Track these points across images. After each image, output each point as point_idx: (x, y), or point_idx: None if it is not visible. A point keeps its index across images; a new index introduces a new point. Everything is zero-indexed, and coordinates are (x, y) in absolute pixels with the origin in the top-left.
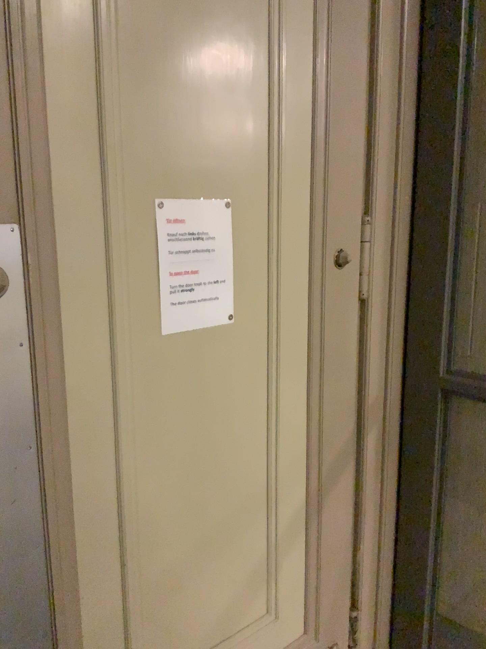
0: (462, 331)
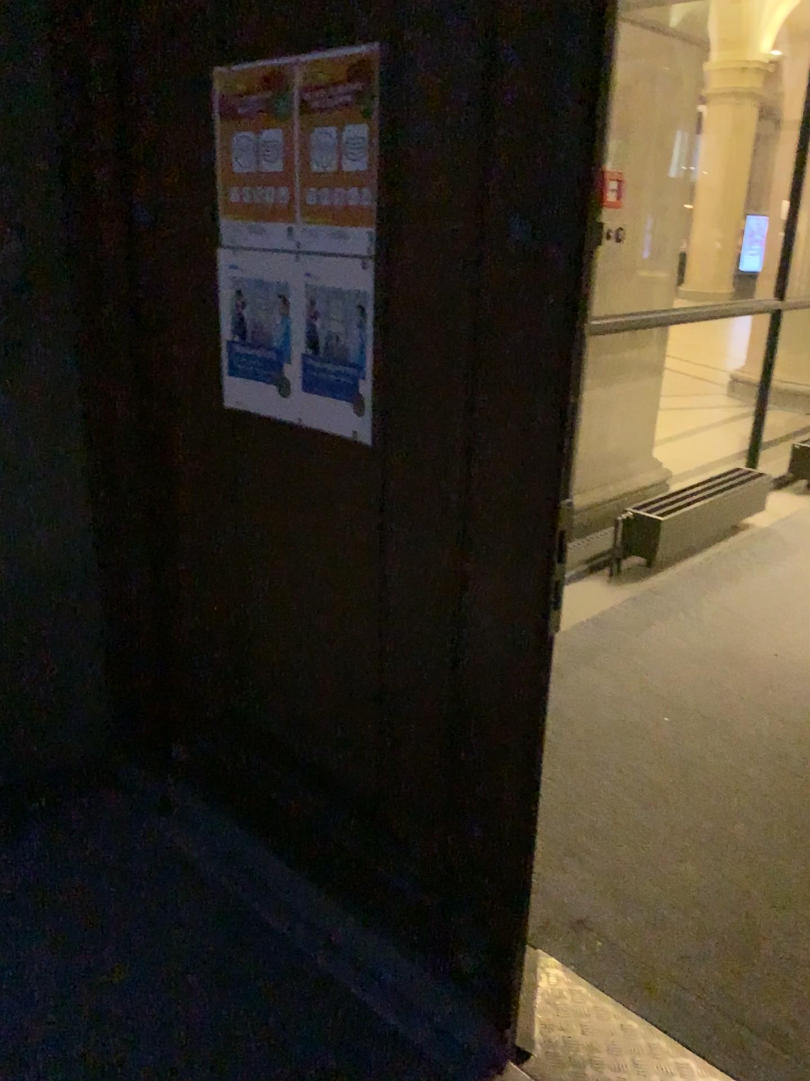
0: None
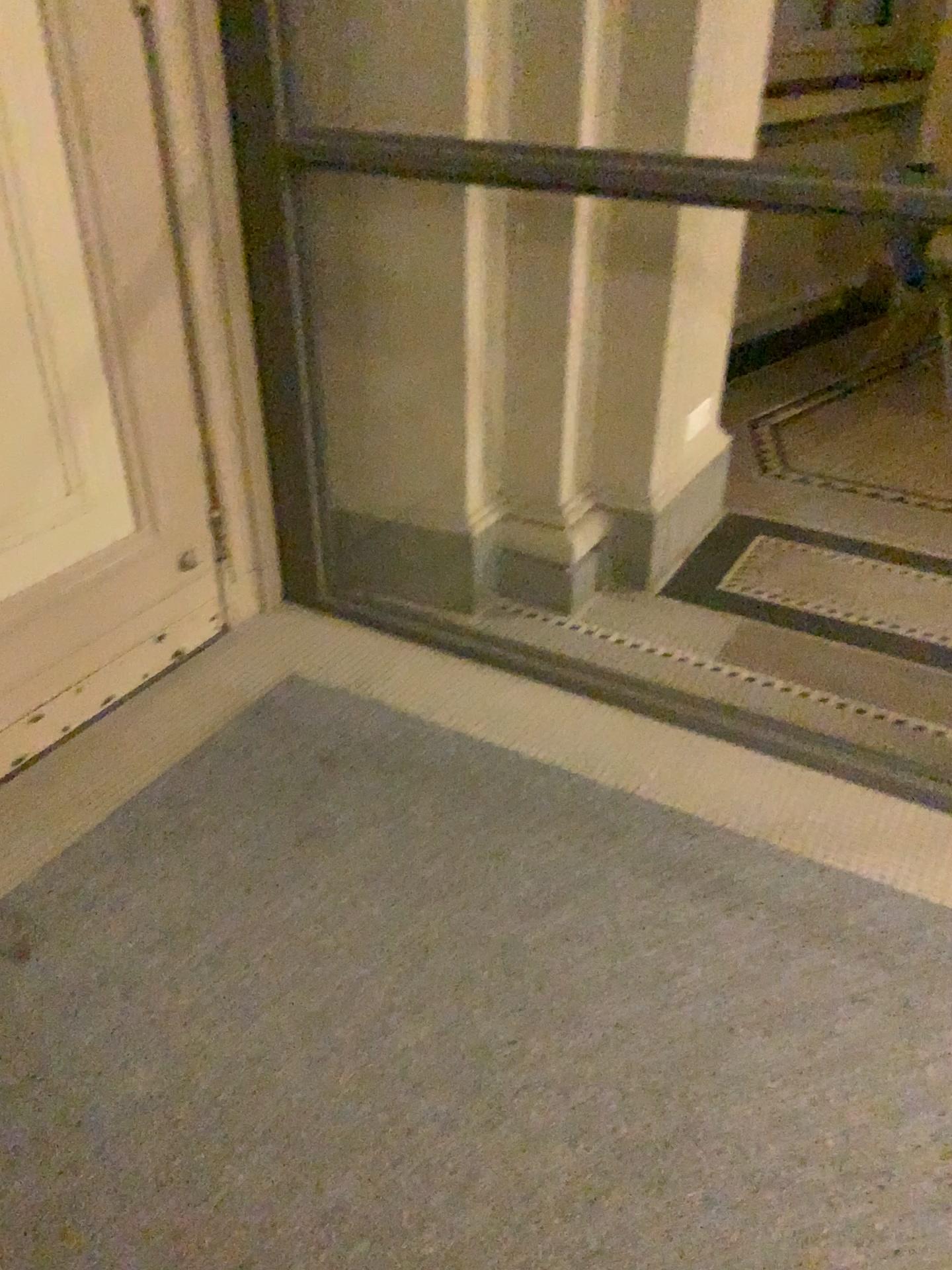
0: (309, 58)
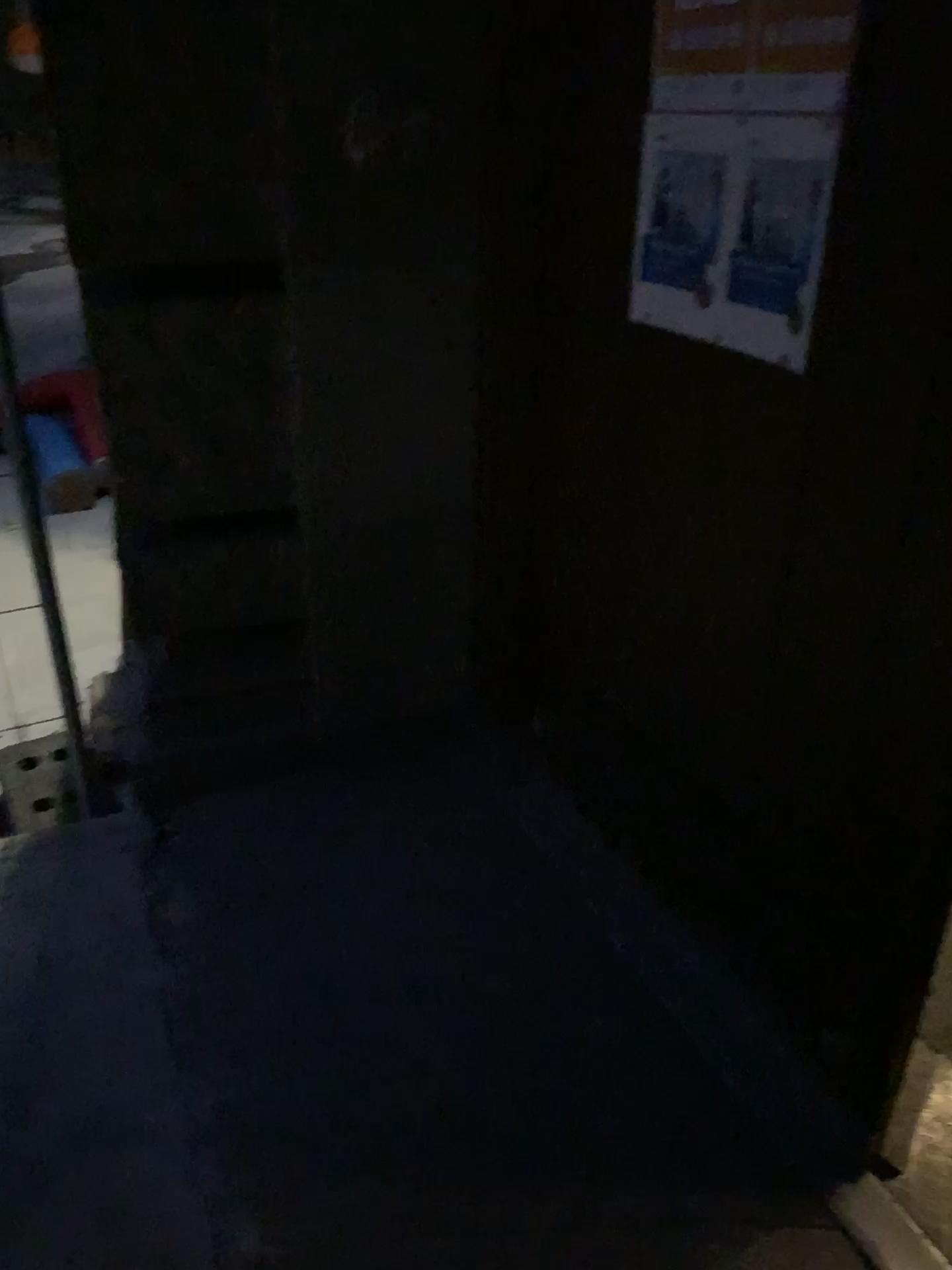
0: None
